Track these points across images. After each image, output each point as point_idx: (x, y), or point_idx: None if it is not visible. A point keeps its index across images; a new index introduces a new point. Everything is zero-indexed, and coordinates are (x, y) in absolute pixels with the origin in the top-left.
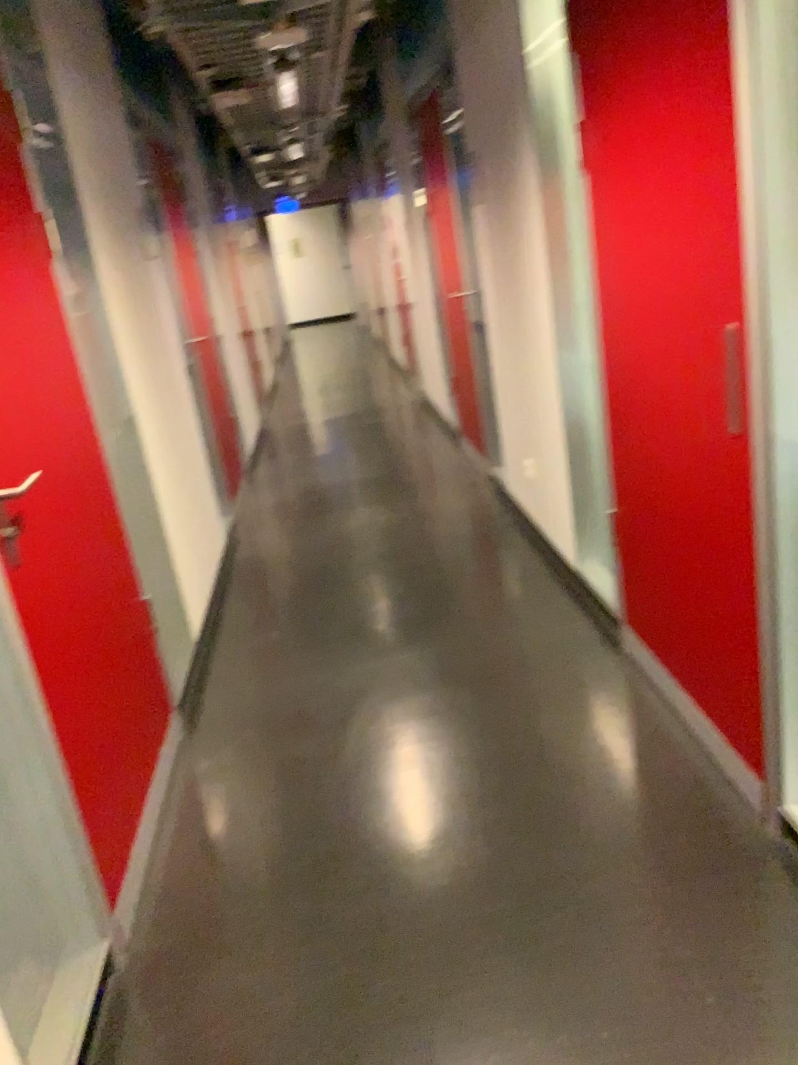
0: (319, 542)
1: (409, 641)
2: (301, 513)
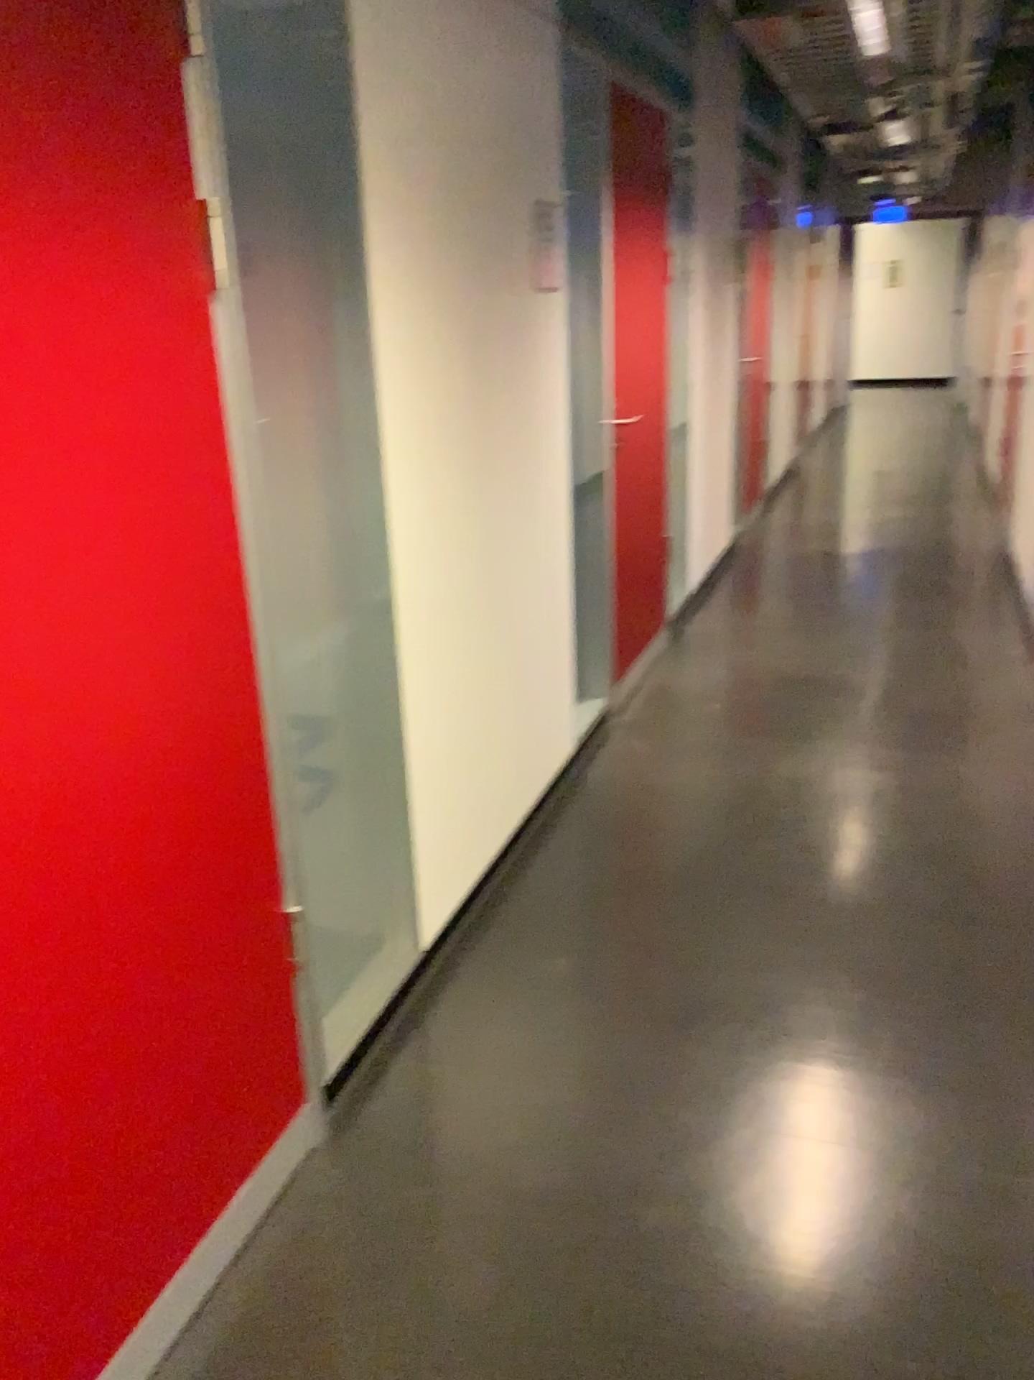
0: (719, 789)
1: (776, 1085)
2: (716, 721)
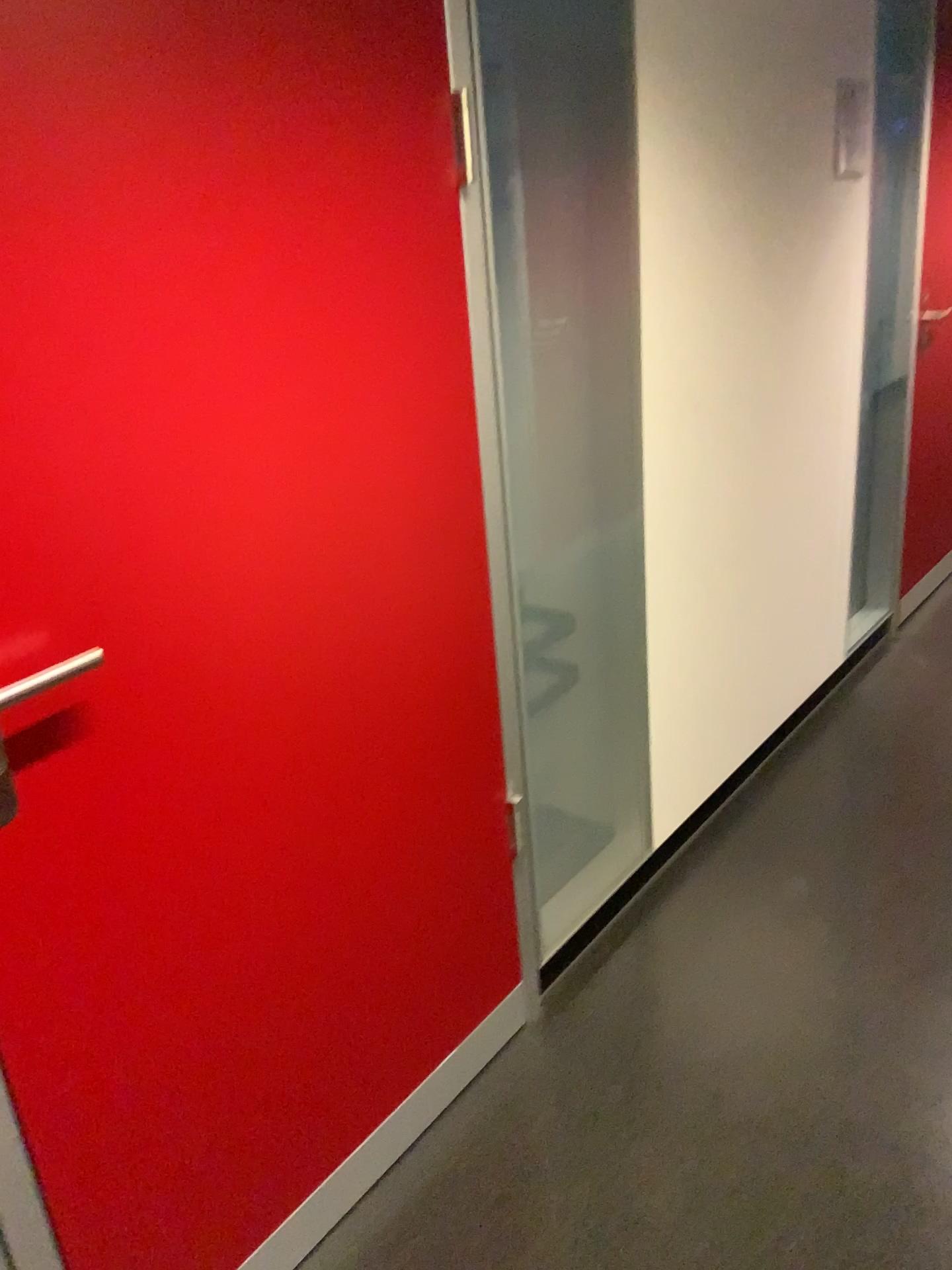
0: None
1: None
2: None
